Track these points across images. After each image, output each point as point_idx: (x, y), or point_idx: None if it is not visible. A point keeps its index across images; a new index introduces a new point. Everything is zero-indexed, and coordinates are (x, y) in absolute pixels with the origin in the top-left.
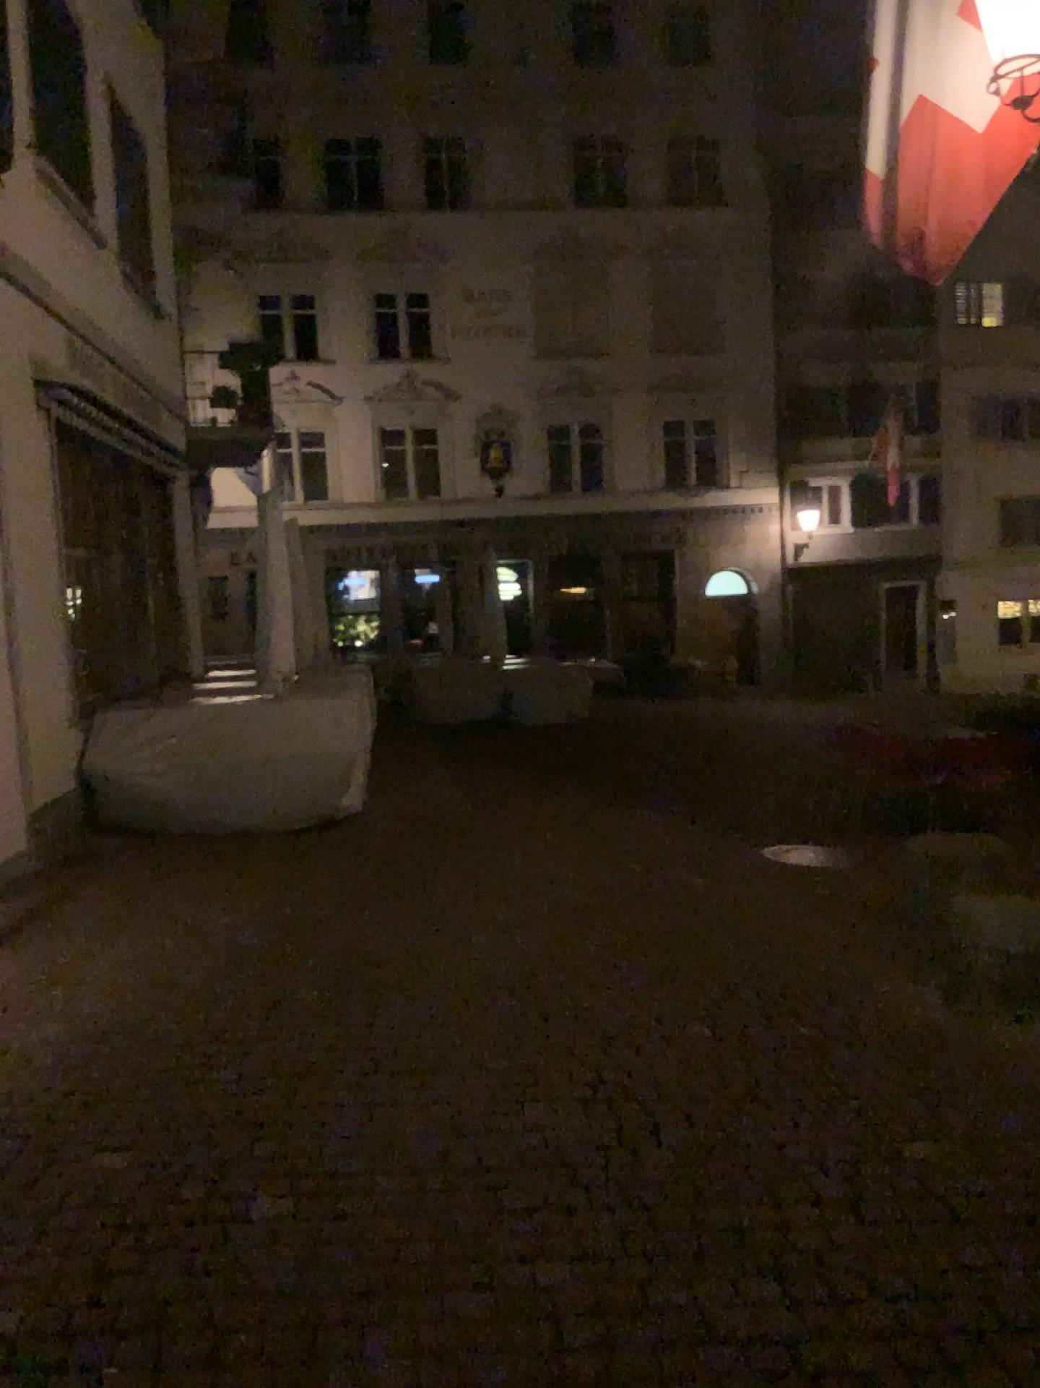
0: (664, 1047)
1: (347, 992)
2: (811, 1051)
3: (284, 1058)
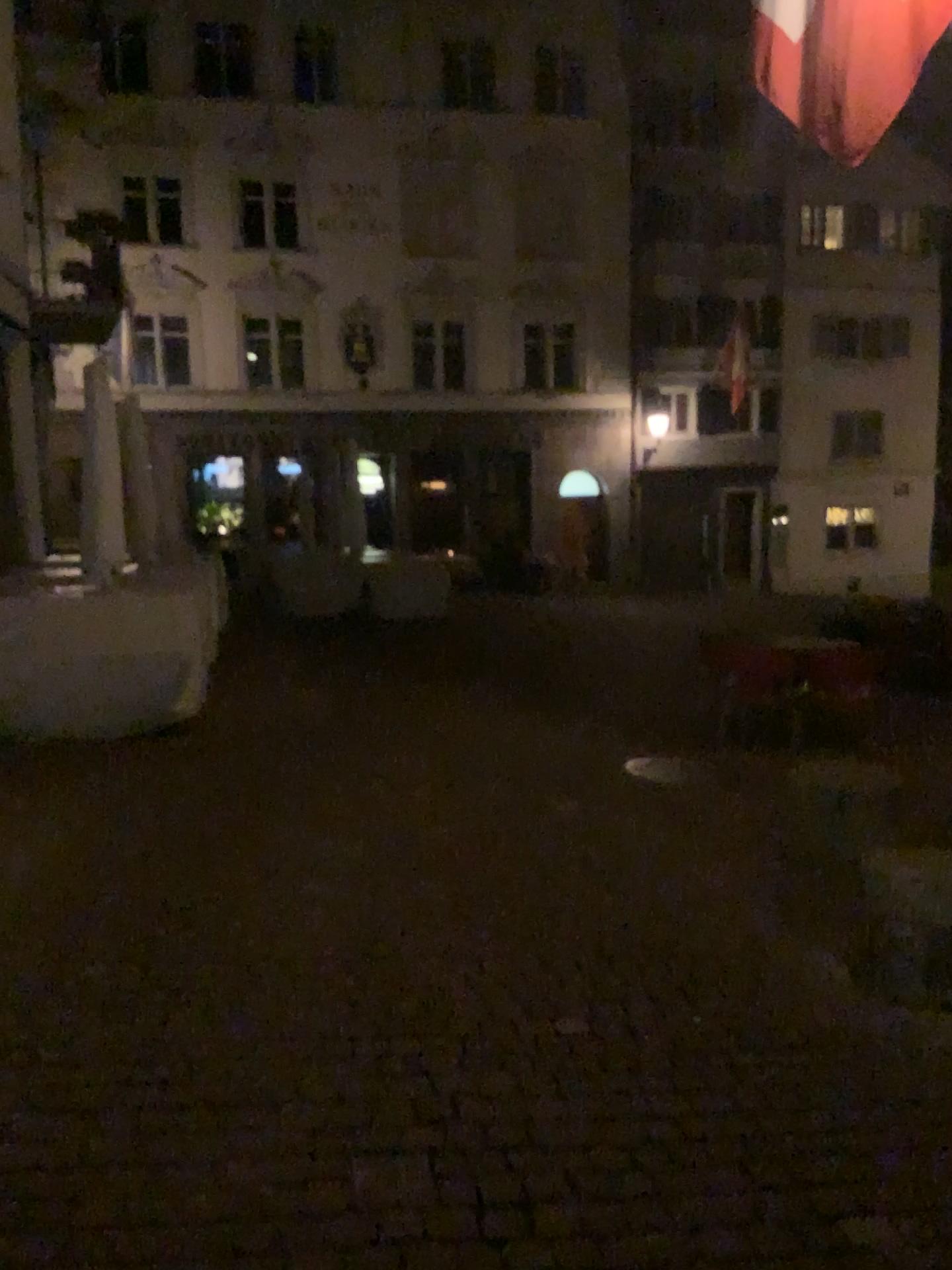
0: (536, 1060)
1: (143, 974)
2: (717, 1062)
3: (38, 1091)
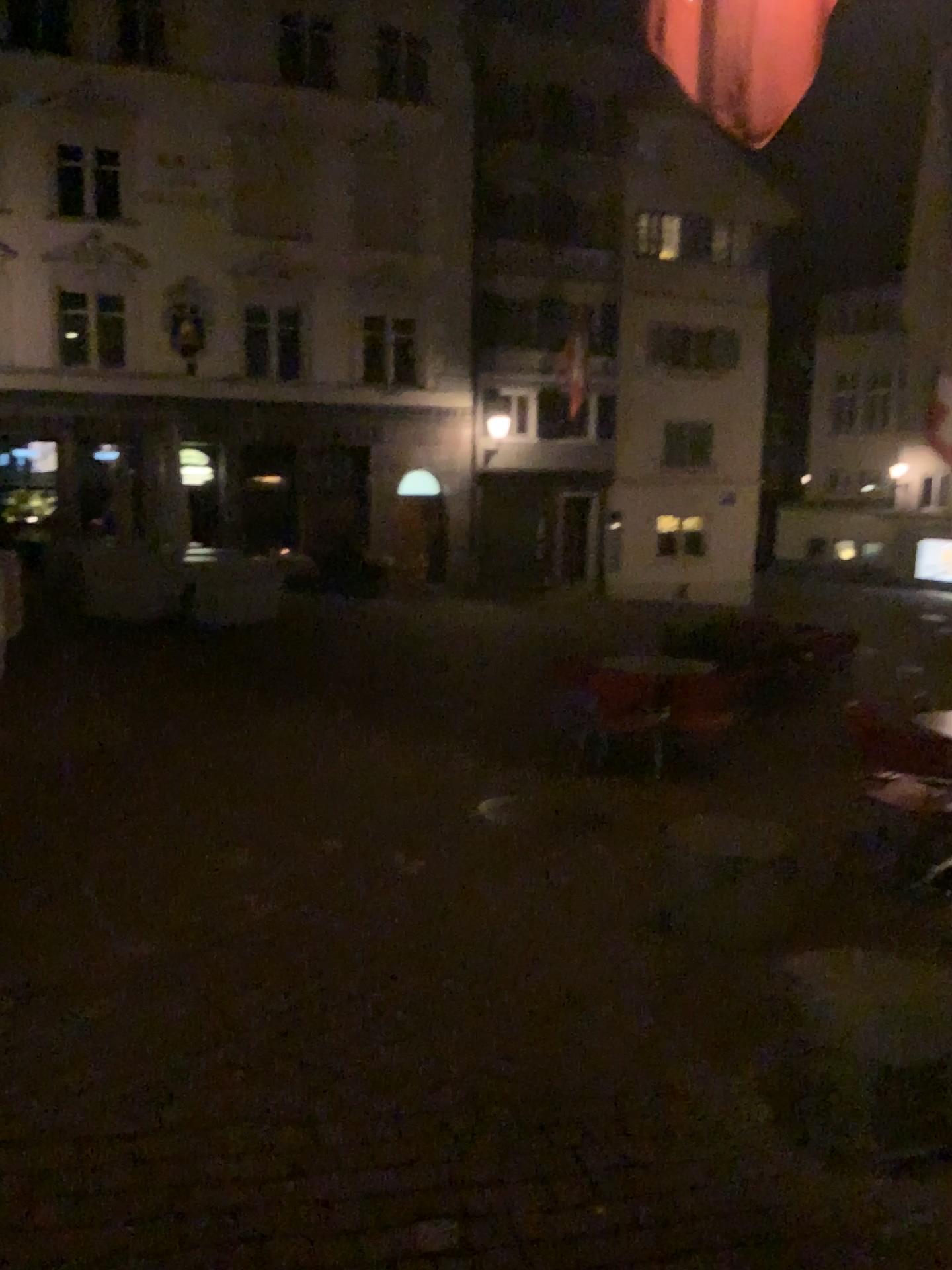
0: None
1: None
2: None
3: None
